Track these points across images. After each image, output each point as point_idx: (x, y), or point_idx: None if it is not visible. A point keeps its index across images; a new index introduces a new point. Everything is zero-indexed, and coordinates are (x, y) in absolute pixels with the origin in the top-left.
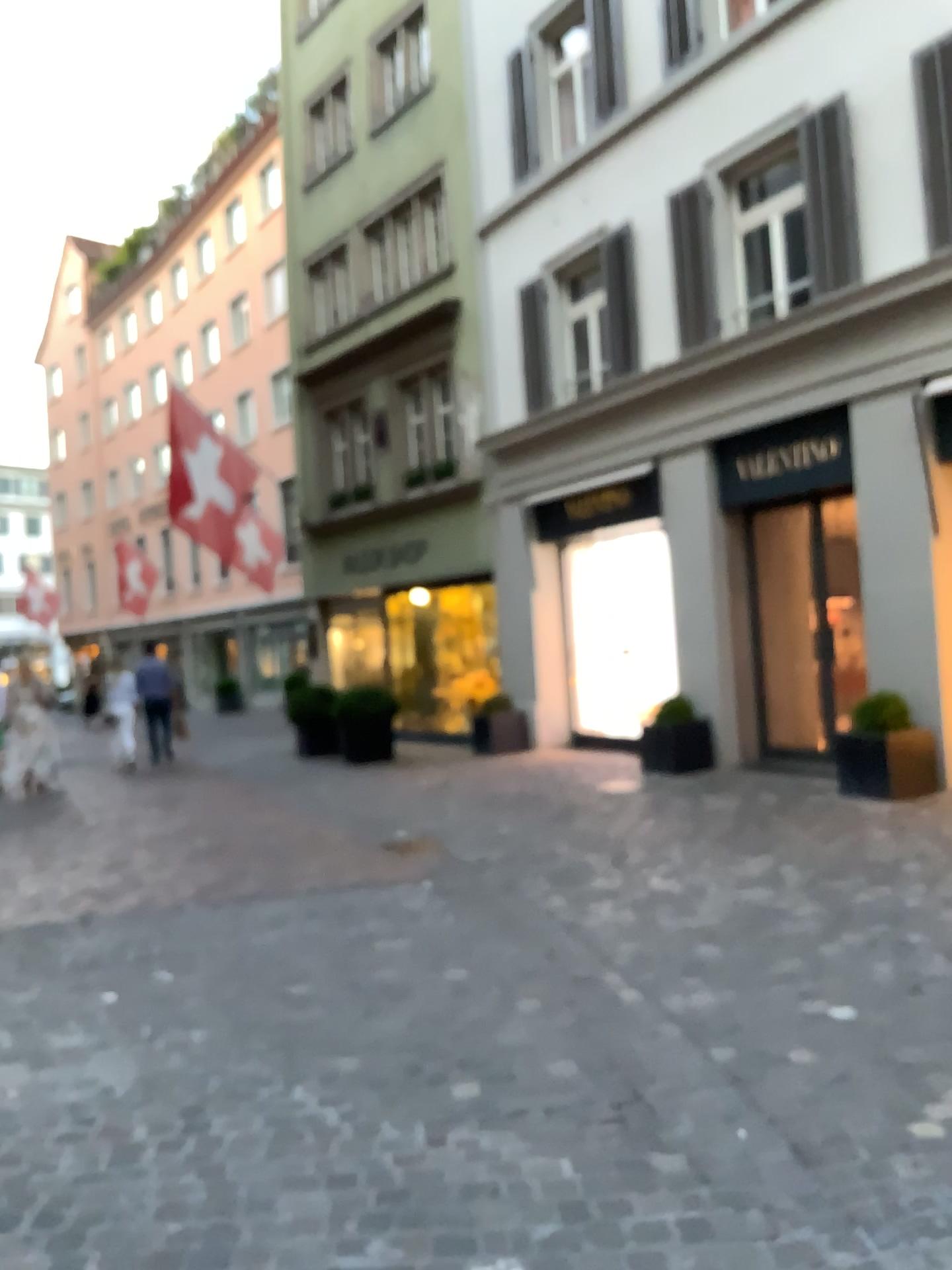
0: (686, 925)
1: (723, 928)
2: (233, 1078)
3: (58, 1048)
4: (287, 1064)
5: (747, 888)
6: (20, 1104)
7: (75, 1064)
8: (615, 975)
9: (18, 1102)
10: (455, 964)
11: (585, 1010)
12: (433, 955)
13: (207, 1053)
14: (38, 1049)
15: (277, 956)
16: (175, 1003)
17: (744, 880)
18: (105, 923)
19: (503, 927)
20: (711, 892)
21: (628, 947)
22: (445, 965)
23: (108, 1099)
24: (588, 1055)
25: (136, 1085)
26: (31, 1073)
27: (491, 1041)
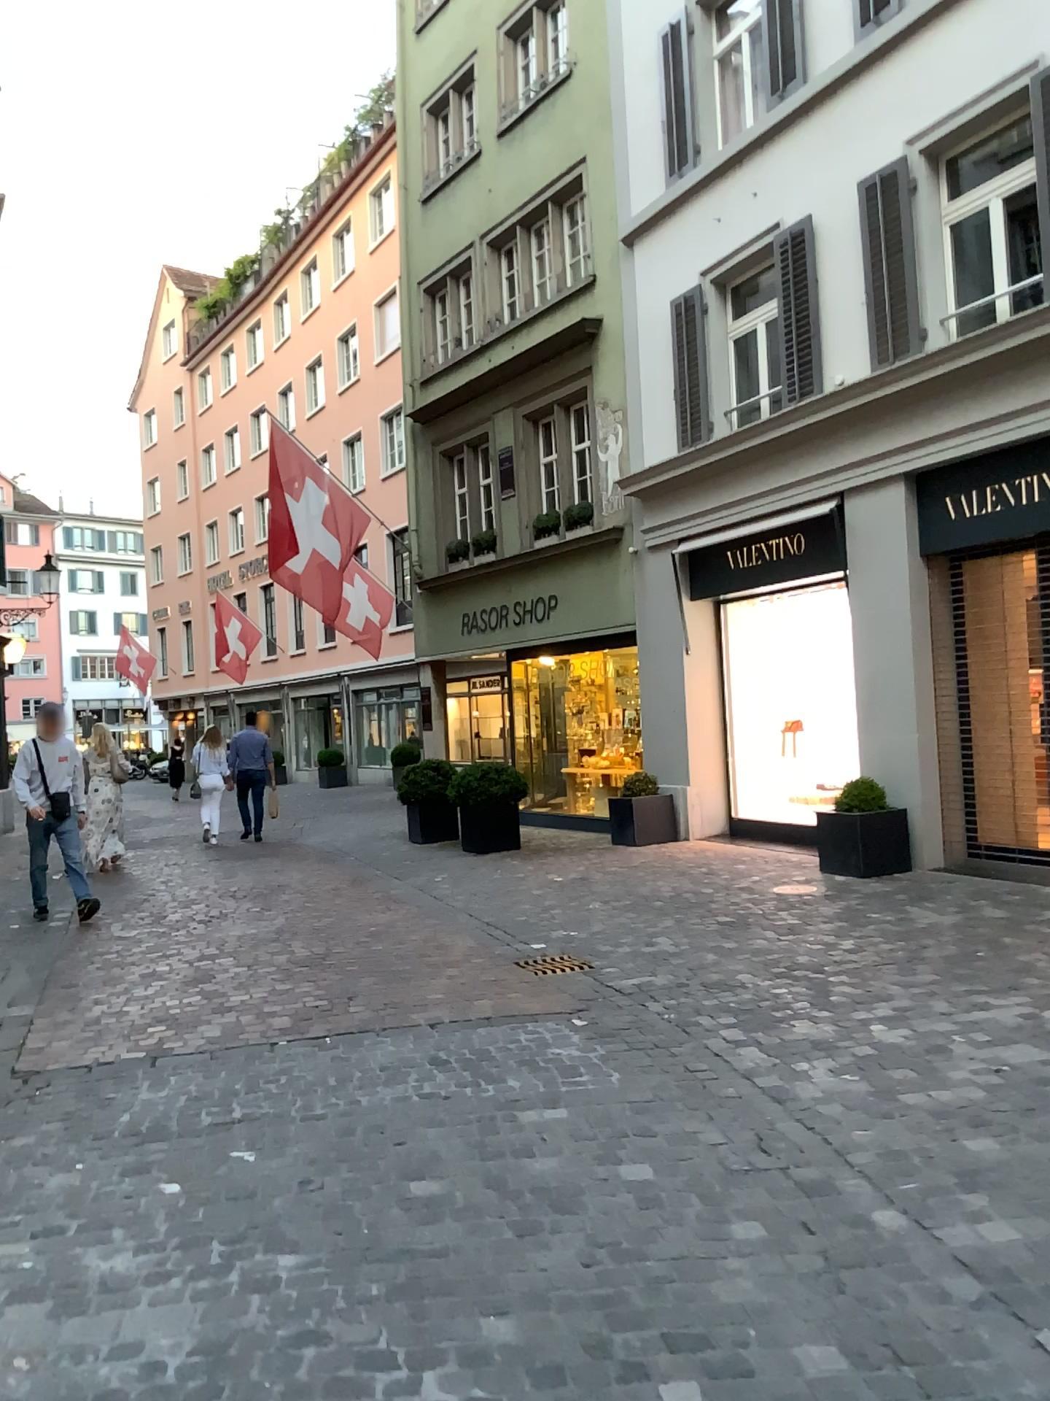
0: (945, 1105)
1: (1000, 1113)
2: (334, 1360)
3: (90, 1285)
4: (413, 1336)
5: (1015, 1049)
6: (25, 1391)
7: (110, 1317)
8: (864, 1187)
9: (22, 1387)
10: (635, 1158)
11: (835, 1250)
12: (603, 1141)
13: (298, 1307)
14: (62, 1285)
15: (393, 1134)
16: (255, 1211)
17: (1006, 1036)
18: (172, 1073)
19: (692, 1098)
20: (964, 1053)
21: (871, 1138)
22: (621, 1159)
23: (151, 1391)
24: (859, 1339)
25: (193, 1363)
26: (47, 1331)
27: (708, 1303)
